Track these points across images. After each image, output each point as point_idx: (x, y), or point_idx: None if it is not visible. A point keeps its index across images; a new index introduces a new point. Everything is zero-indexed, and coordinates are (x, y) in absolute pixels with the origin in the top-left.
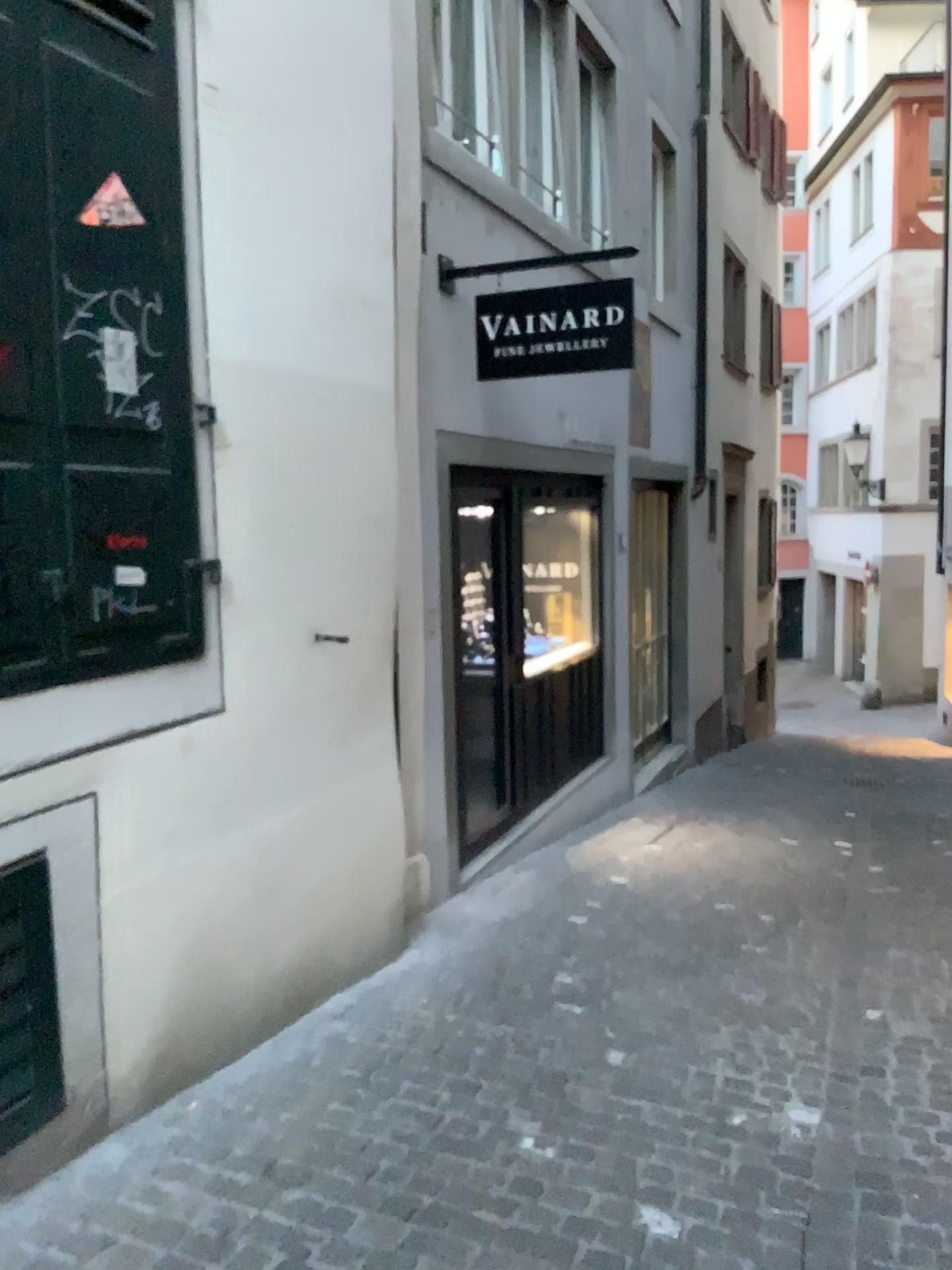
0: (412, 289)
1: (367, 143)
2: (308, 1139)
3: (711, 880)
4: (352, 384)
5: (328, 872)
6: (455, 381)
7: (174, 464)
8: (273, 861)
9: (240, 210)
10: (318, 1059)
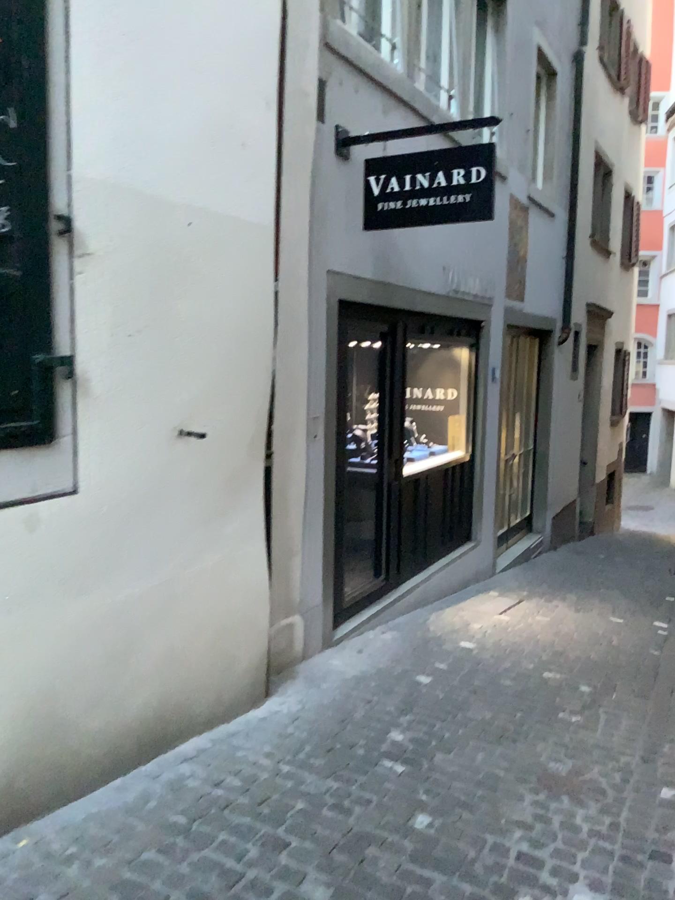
0: (305, 149)
1: (250, 6)
2: (108, 893)
3: (541, 651)
4: (226, 215)
5: (187, 634)
6: (343, 230)
7: (24, 266)
8: (127, 625)
9: (108, 43)
10: (152, 803)
